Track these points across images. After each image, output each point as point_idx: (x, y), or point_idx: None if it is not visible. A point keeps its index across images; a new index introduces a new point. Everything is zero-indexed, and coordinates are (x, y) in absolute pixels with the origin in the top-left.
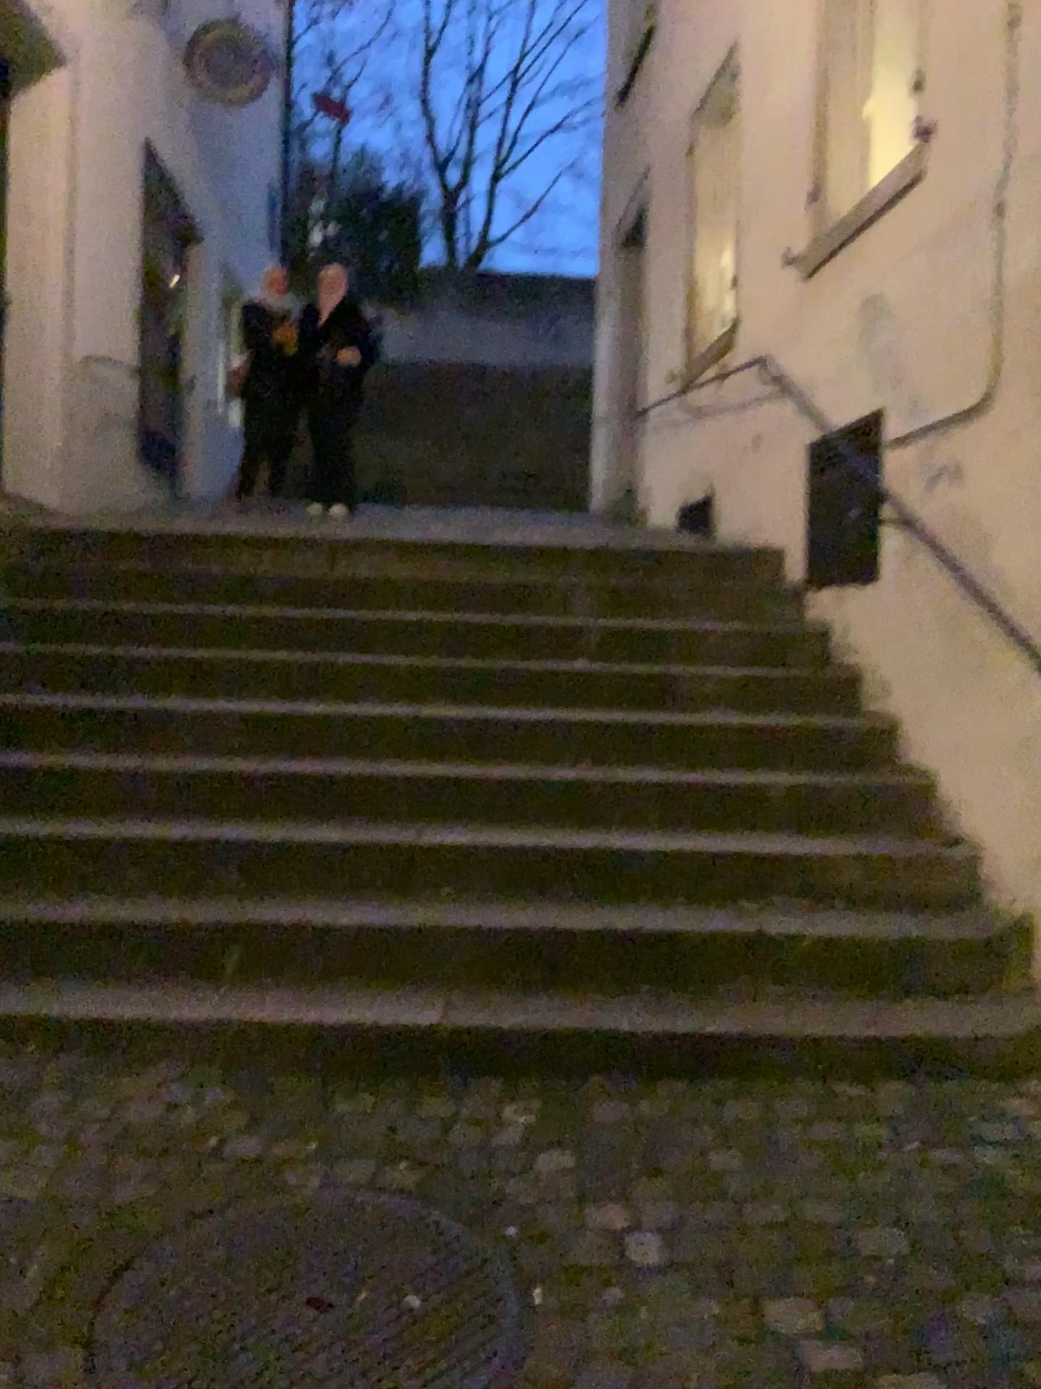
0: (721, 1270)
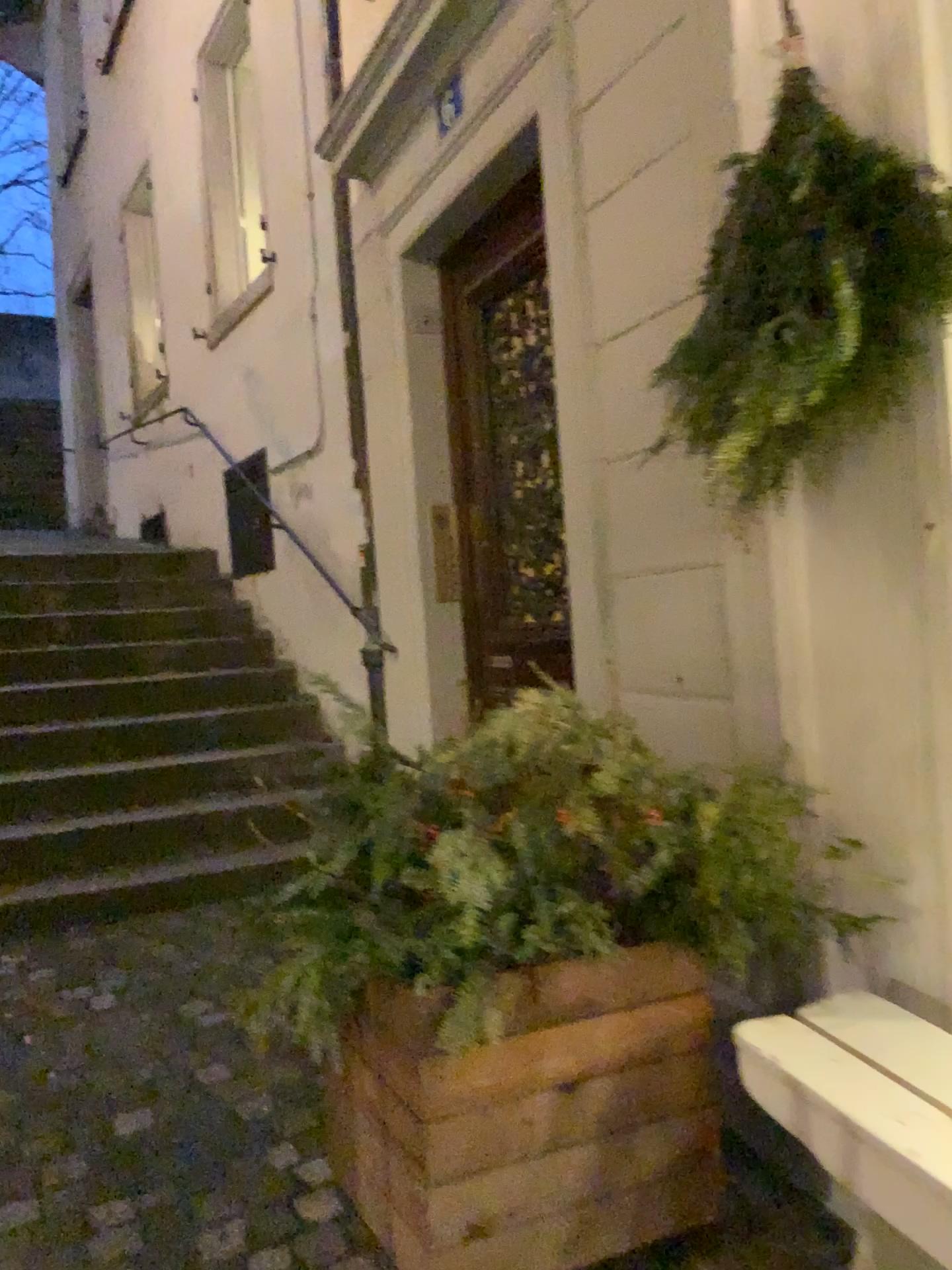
0: (151, 996)
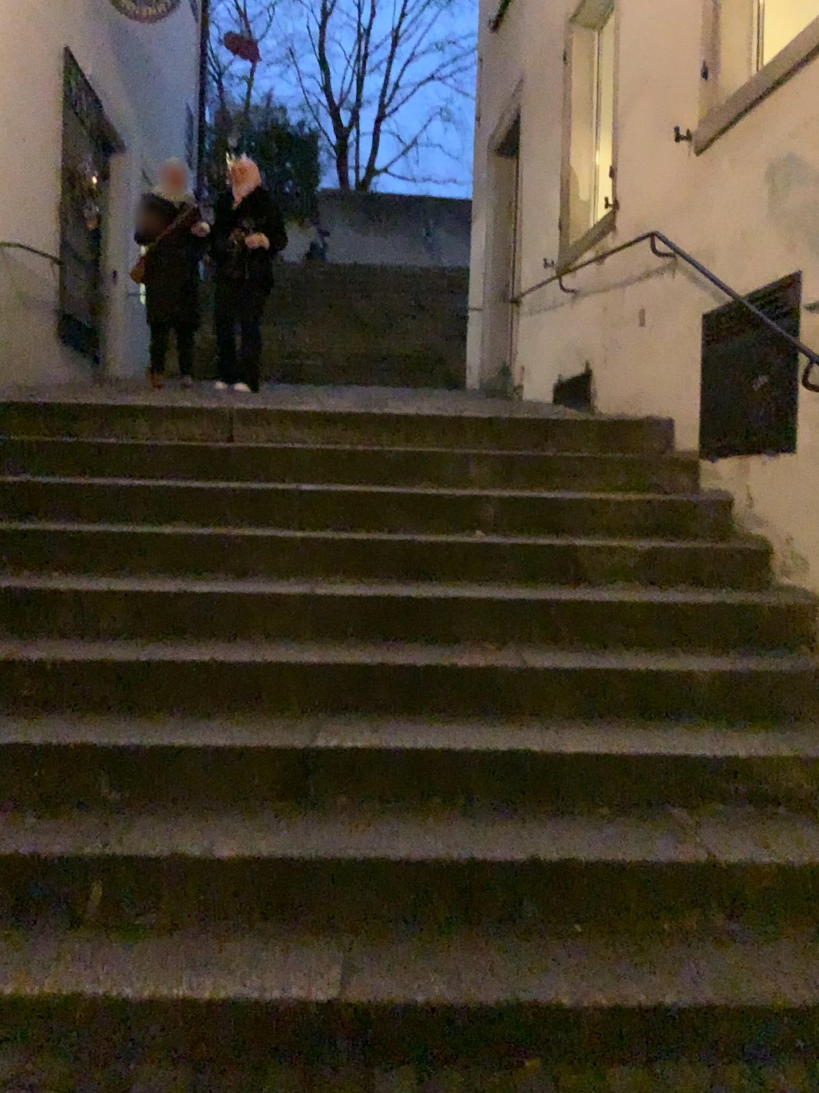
0: None
